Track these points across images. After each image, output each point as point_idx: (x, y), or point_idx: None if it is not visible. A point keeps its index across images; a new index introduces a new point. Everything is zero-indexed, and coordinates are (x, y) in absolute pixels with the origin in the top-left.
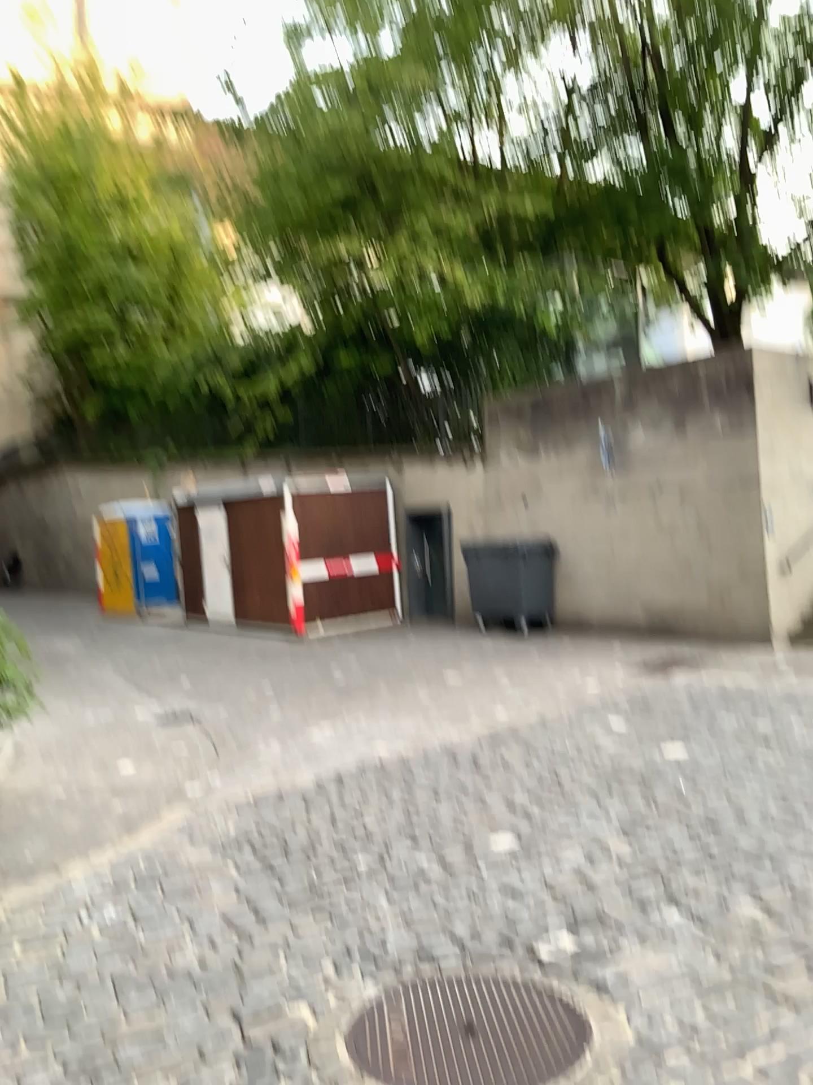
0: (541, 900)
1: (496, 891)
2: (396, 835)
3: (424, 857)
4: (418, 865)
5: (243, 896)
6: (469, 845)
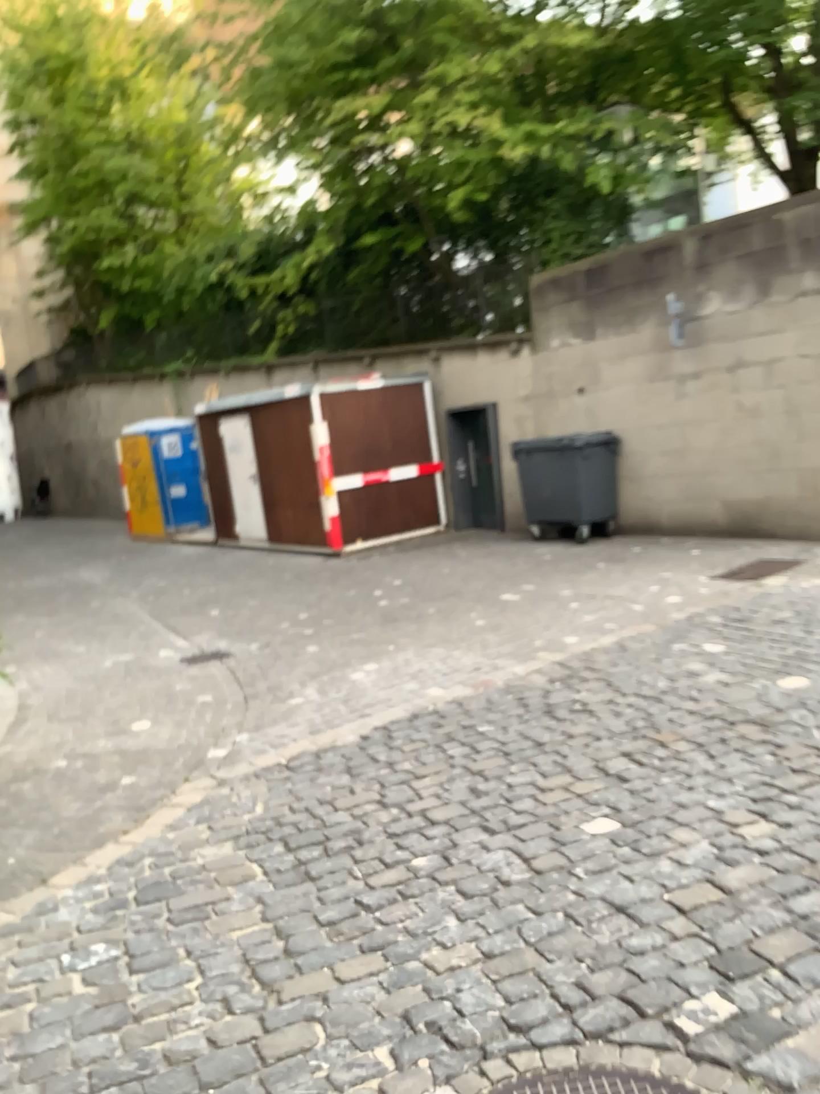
0: (667, 929)
1: (604, 914)
2: (462, 821)
3: (501, 855)
4: (495, 869)
5: (268, 925)
6: (557, 835)
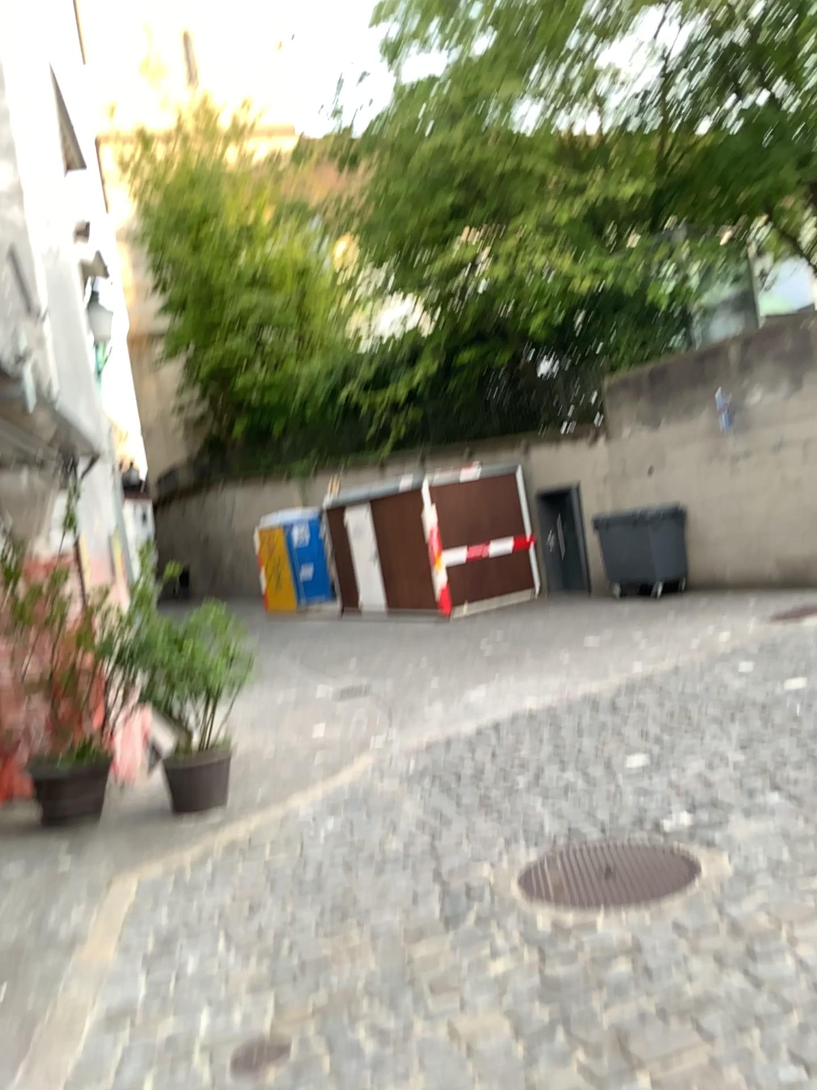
0: (665, 793)
1: (630, 790)
2: (548, 760)
3: (571, 773)
4: (567, 778)
5: (430, 806)
6: (608, 763)
